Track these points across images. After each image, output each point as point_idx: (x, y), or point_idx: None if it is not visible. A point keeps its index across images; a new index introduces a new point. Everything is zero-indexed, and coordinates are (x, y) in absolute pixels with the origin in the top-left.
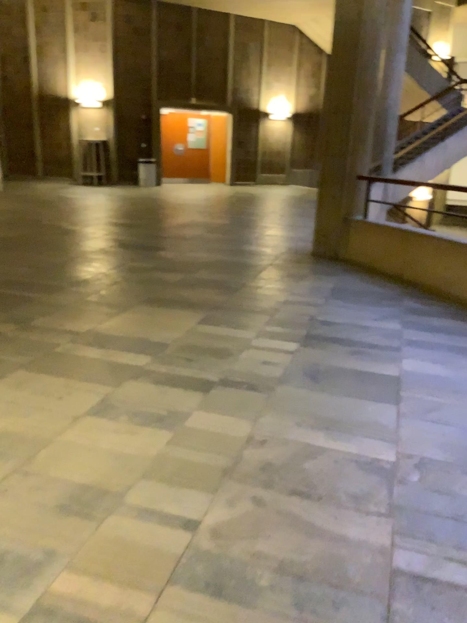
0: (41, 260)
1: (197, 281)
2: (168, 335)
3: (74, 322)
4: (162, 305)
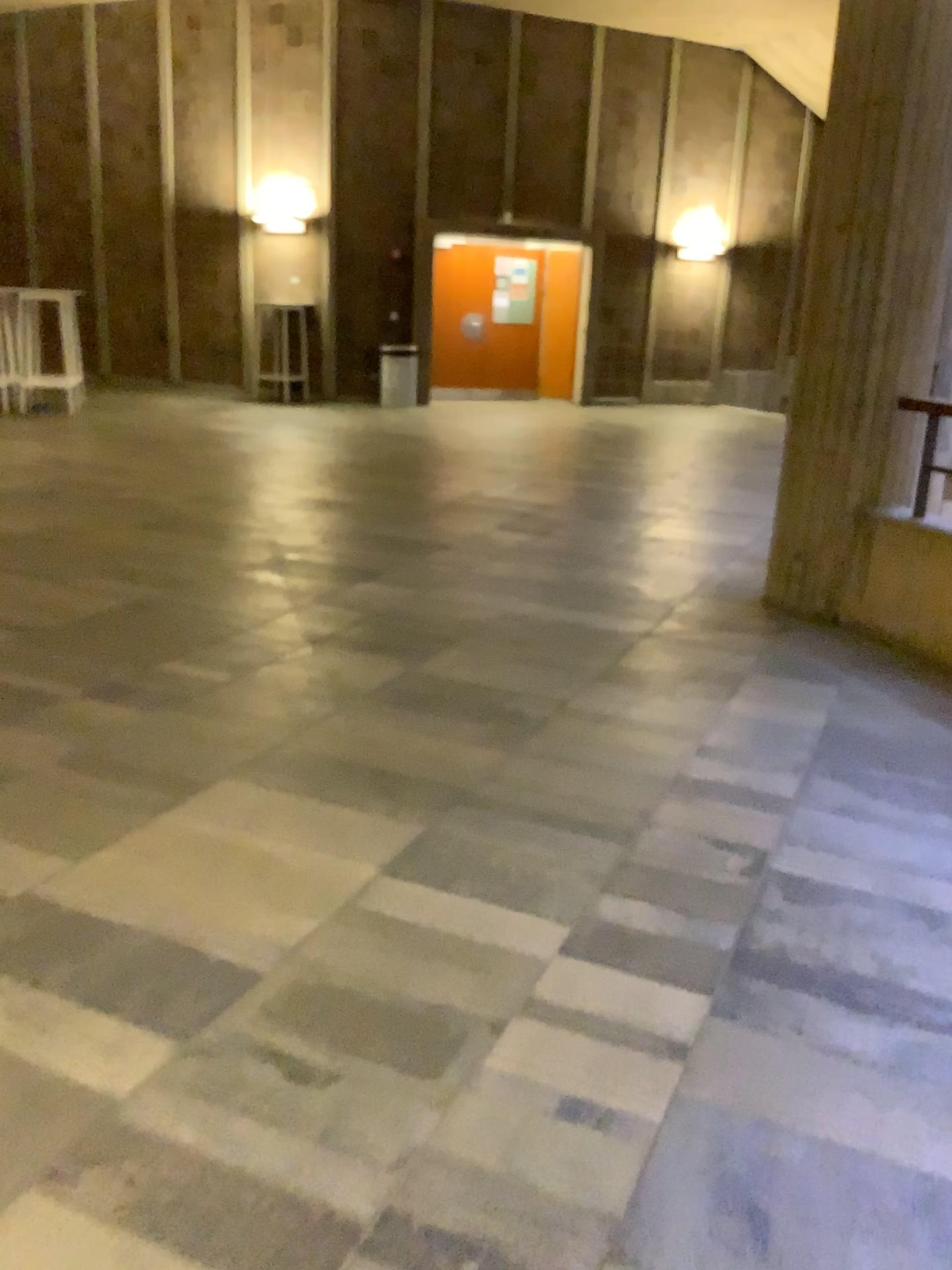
0: (47, 607)
1: (433, 692)
2: (274, 926)
3: (11, 851)
4: (302, 786)
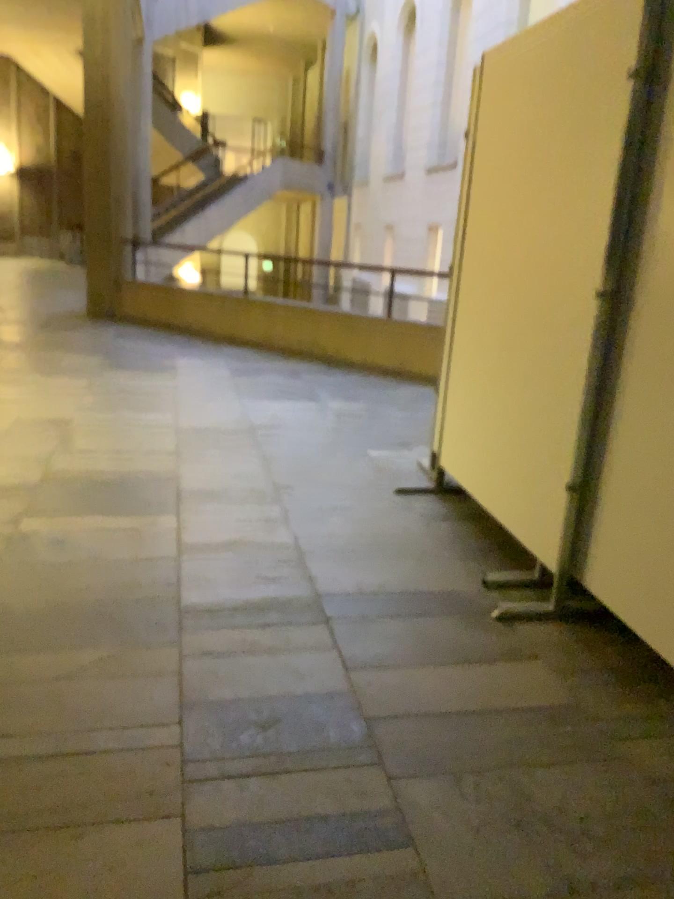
0: None
1: None
2: None
3: None
4: None
